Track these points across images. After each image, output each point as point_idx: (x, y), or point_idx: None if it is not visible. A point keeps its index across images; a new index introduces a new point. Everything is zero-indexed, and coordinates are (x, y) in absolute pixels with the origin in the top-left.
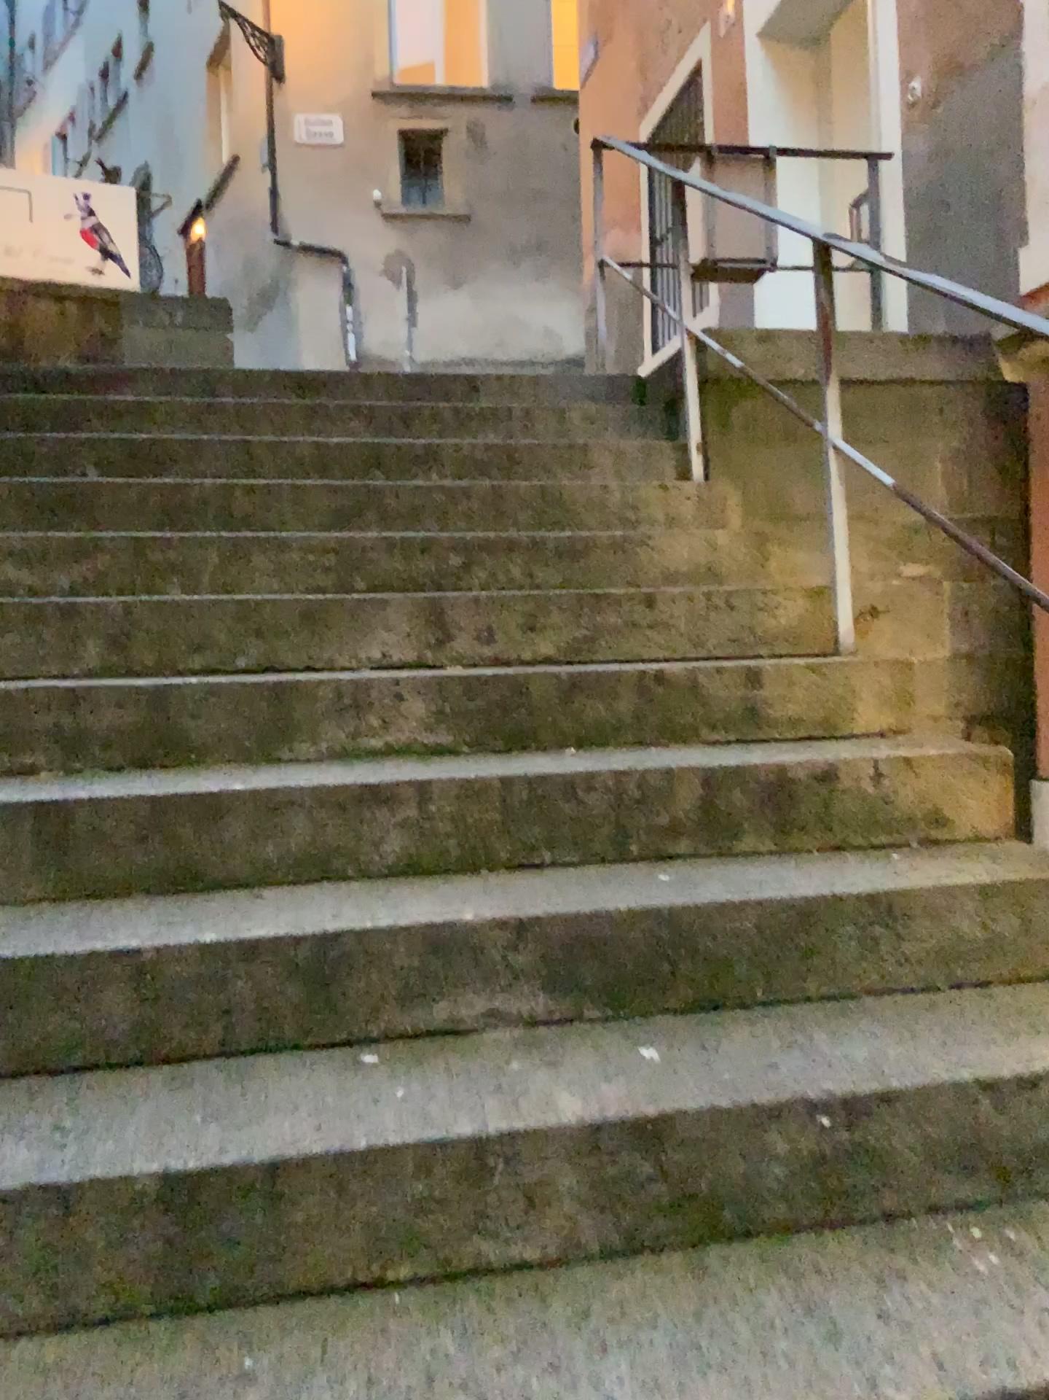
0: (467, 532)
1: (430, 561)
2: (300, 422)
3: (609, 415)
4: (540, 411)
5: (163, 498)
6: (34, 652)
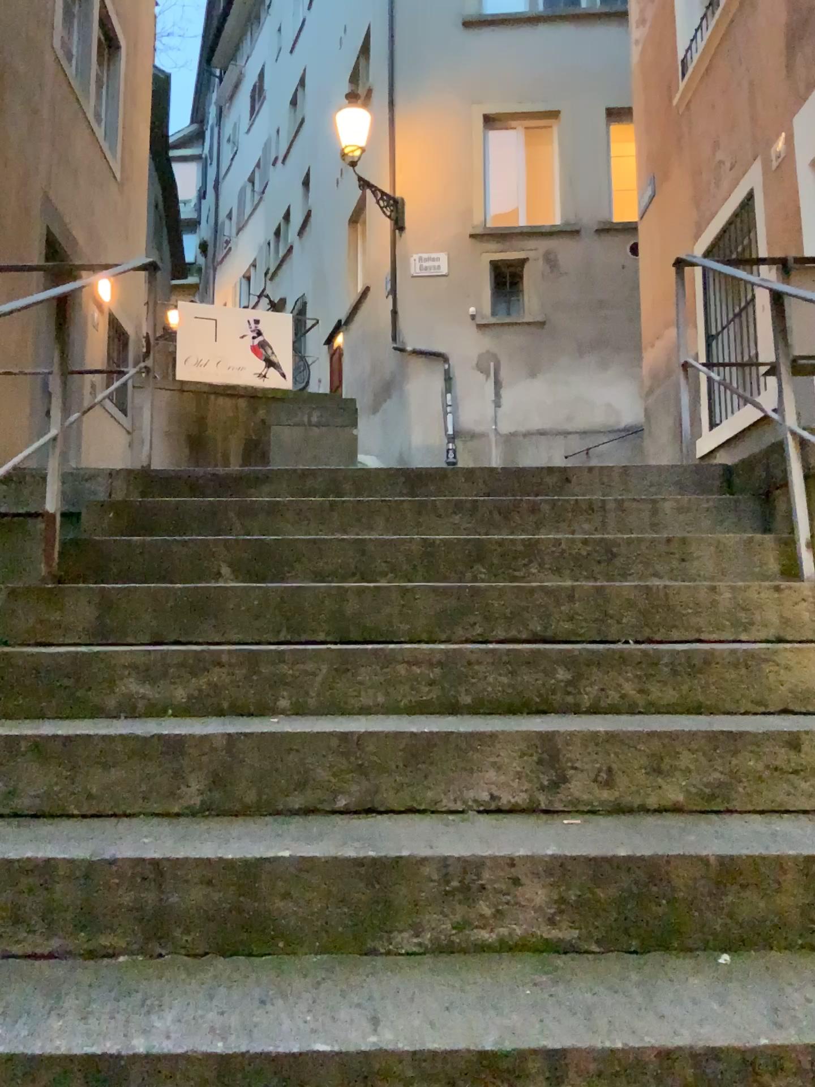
0: (575, 645)
1: (538, 679)
2: (409, 517)
3: (698, 504)
4: (632, 503)
5: (281, 602)
6: (137, 787)
